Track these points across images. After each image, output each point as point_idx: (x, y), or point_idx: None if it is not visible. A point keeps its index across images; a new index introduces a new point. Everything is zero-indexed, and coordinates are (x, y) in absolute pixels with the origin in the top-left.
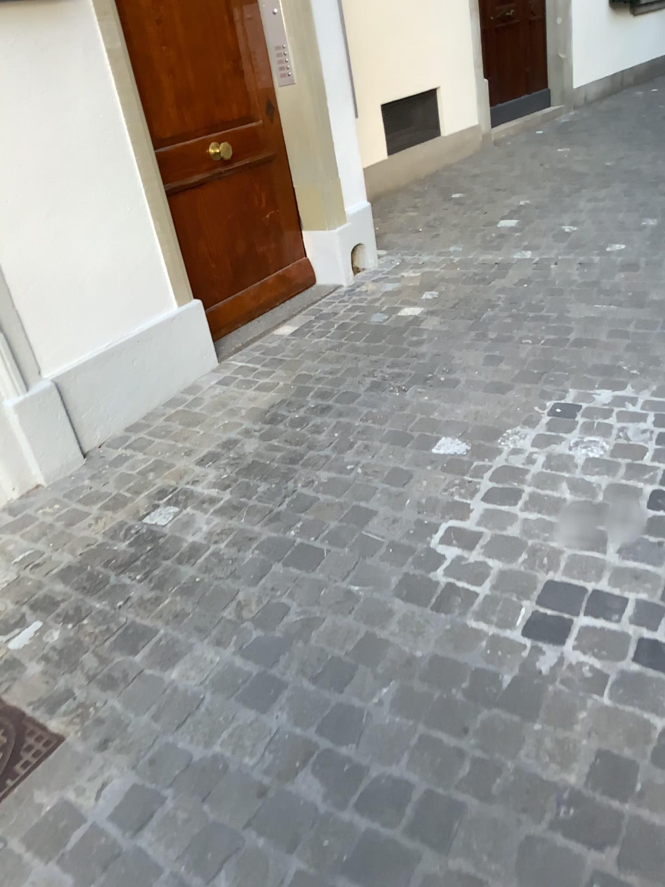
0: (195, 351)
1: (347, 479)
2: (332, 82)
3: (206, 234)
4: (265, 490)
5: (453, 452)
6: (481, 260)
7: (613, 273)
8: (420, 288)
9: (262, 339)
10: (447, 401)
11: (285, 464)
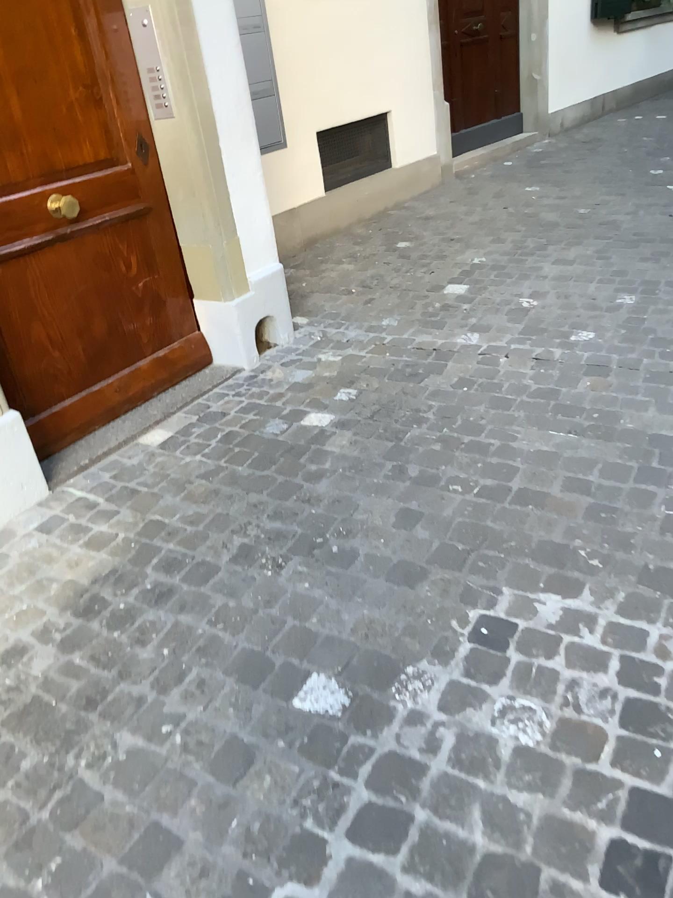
0: (11, 482)
1: (156, 754)
2: (227, 115)
3: (43, 315)
4: (32, 764)
5: (321, 709)
6: (418, 342)
7: (578, 376)
8: (336, 381)
9: (121, 451)
10: (333, 595)
11: (80, 705)
